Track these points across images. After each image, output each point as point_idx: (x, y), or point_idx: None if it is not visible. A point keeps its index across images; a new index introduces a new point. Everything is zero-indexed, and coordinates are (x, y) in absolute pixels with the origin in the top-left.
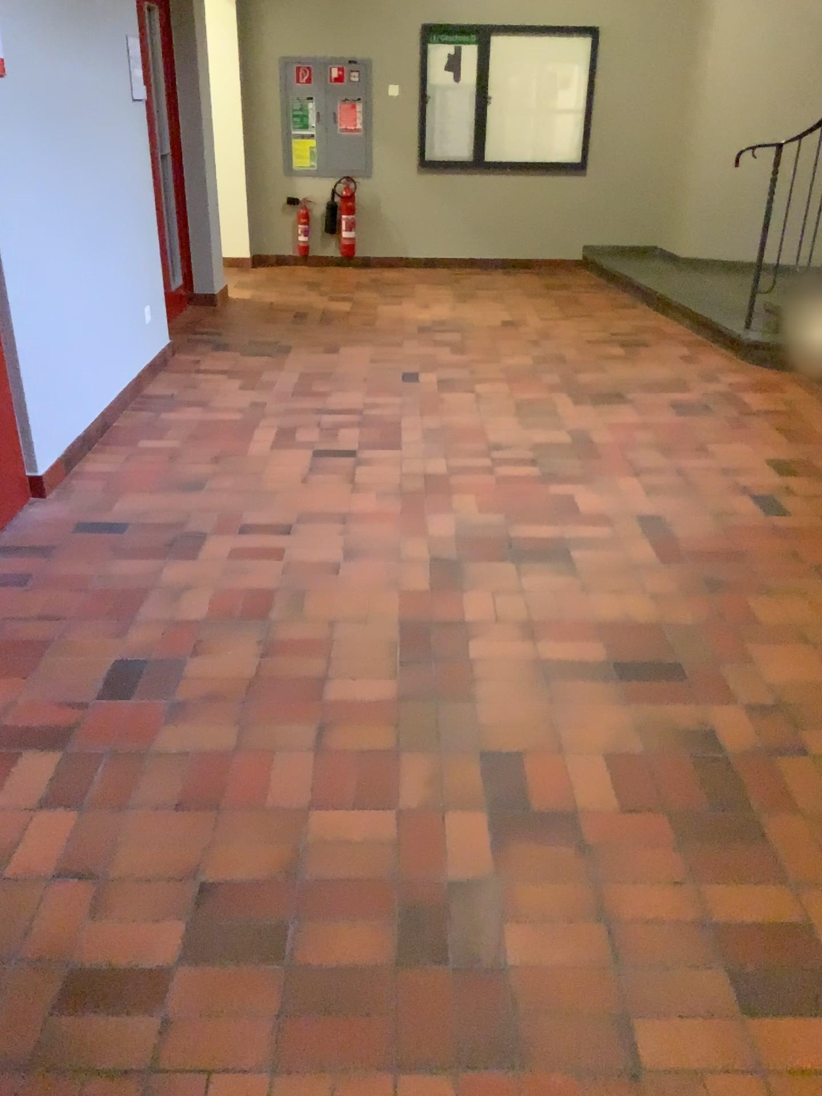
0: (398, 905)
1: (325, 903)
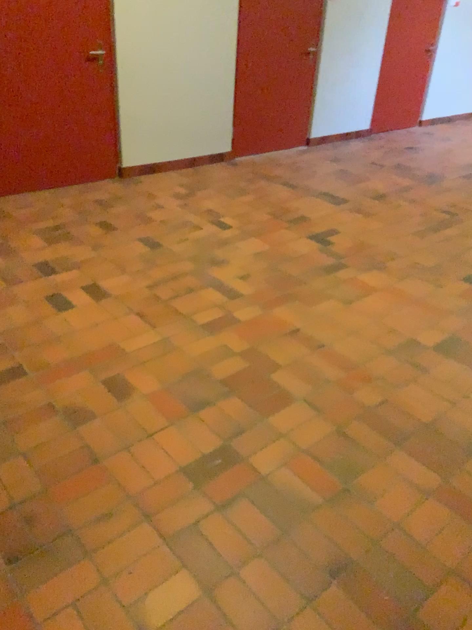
0: (429, 174)
1: (417, 170)
